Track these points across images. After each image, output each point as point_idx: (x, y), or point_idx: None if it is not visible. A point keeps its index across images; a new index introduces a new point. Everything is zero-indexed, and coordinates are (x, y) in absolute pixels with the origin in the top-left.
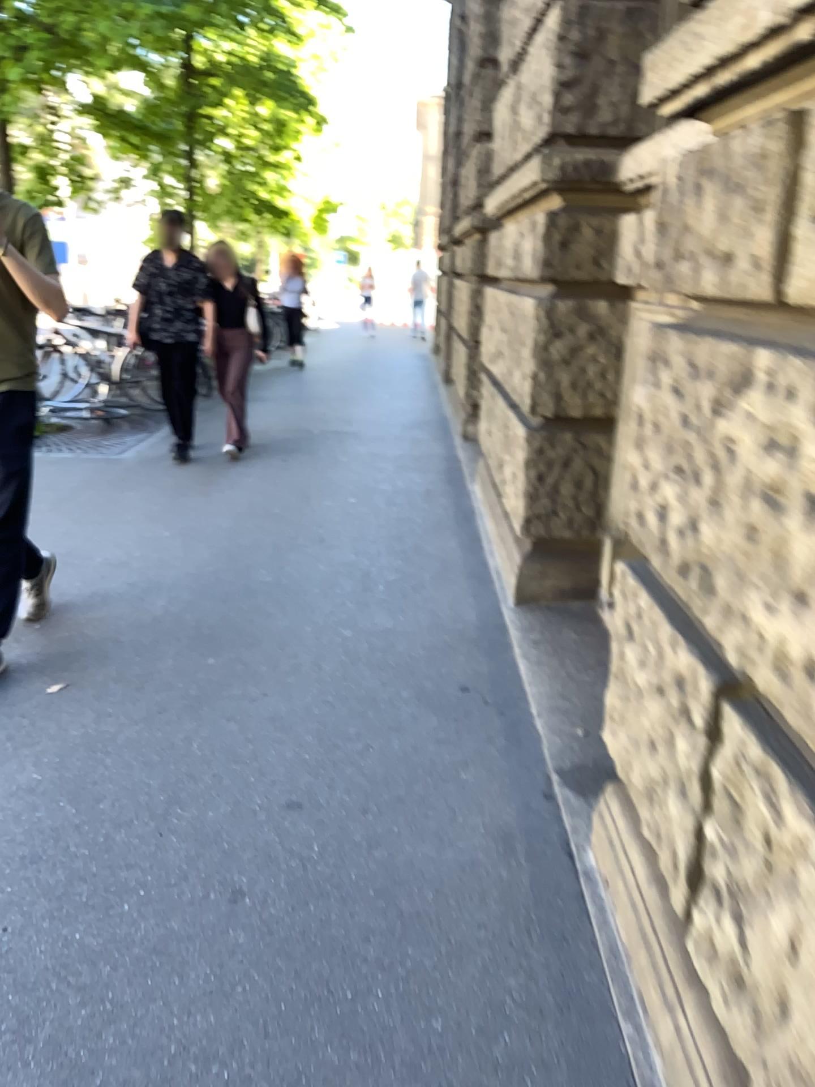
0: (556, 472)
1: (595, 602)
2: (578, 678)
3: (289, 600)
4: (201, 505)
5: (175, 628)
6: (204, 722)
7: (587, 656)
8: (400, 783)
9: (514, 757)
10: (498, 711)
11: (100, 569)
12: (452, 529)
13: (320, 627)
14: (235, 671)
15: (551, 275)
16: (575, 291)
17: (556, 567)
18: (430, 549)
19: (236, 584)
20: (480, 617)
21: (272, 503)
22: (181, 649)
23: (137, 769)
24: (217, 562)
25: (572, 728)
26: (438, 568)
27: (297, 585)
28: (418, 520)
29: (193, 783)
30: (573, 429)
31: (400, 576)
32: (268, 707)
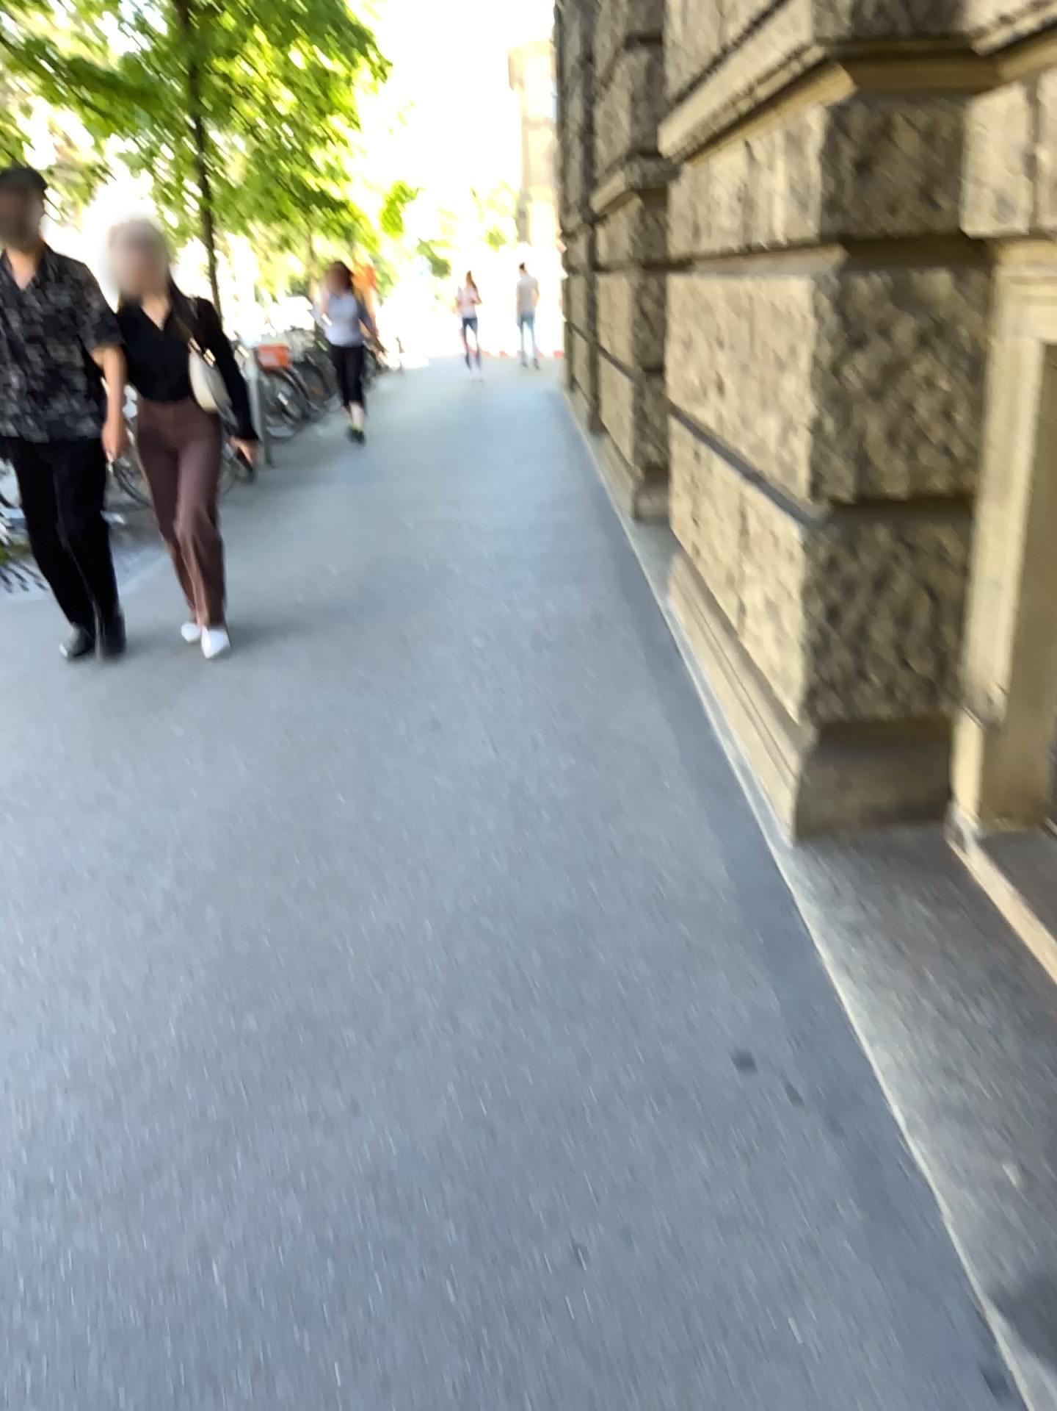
0: (859, 604)
1: (936, 827)
2: (956, 1014)
3: (390, 861)
4: (238, 673)
5: (188, 945)
6: (239, 1197)
7: (957, 956)
8: (661, 1359)
9: (887, 1253)
10: (822, 1117)
11: (63, 818)
12: (649, 688)
13: (451, 920)
14: (299, 1045)
15: (836, 233)
16: (884, 261)
17: (862, 770)
18: (620, 730)
19: (297, 831)
20: (736, 874)
21: (351, 660)
22: (197, 993)
23: (96, 1361)
24: (263, 786)
25: (988, 1163)
26: (641, 770)
27: (402, 825)
28: (591, 675)
29: (215, 1397)
30: (887, 522)
31: (578, 791)
32: (365, 1139)
